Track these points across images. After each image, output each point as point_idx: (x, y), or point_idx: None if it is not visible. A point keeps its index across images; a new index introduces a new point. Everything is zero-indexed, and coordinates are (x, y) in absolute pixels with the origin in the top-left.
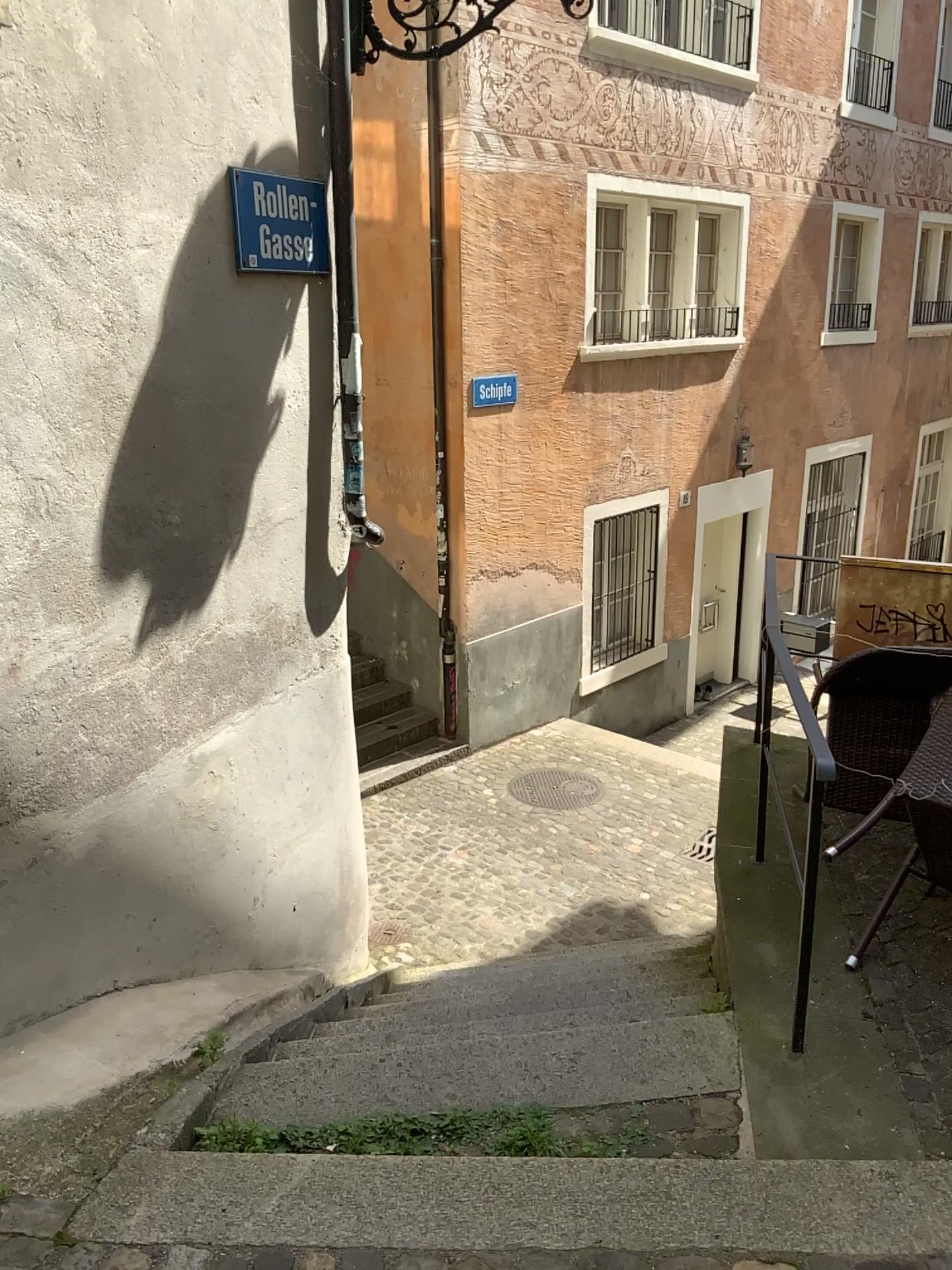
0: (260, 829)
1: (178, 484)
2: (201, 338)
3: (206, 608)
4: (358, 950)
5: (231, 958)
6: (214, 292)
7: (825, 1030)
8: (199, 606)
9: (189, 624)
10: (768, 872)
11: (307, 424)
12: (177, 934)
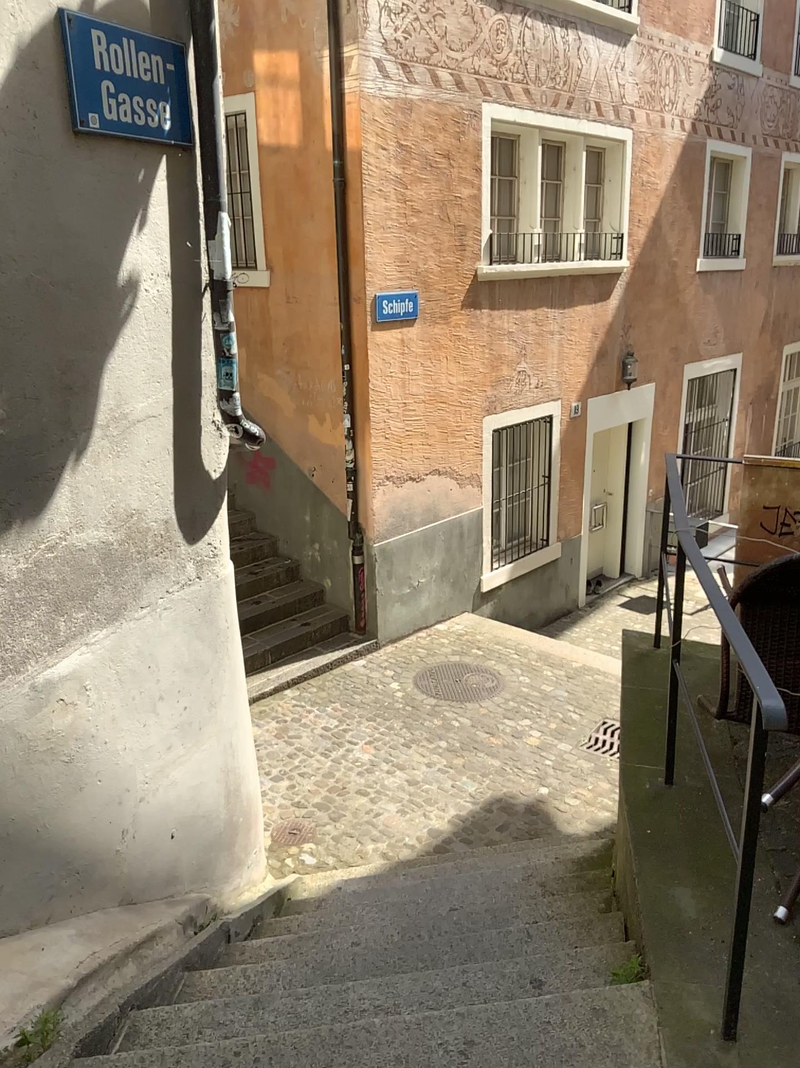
0: (127, 756)
1: (0, 373)
2: (27, 204)
3: (47, 517)
4: (247, 871)
5: (95, 897)
6: (43, 152)
7: (760, 1006)
8: (37, 514)
9: (24, 534)
10: (677, 792)
11: (169, 312)
12: (22, 882)
